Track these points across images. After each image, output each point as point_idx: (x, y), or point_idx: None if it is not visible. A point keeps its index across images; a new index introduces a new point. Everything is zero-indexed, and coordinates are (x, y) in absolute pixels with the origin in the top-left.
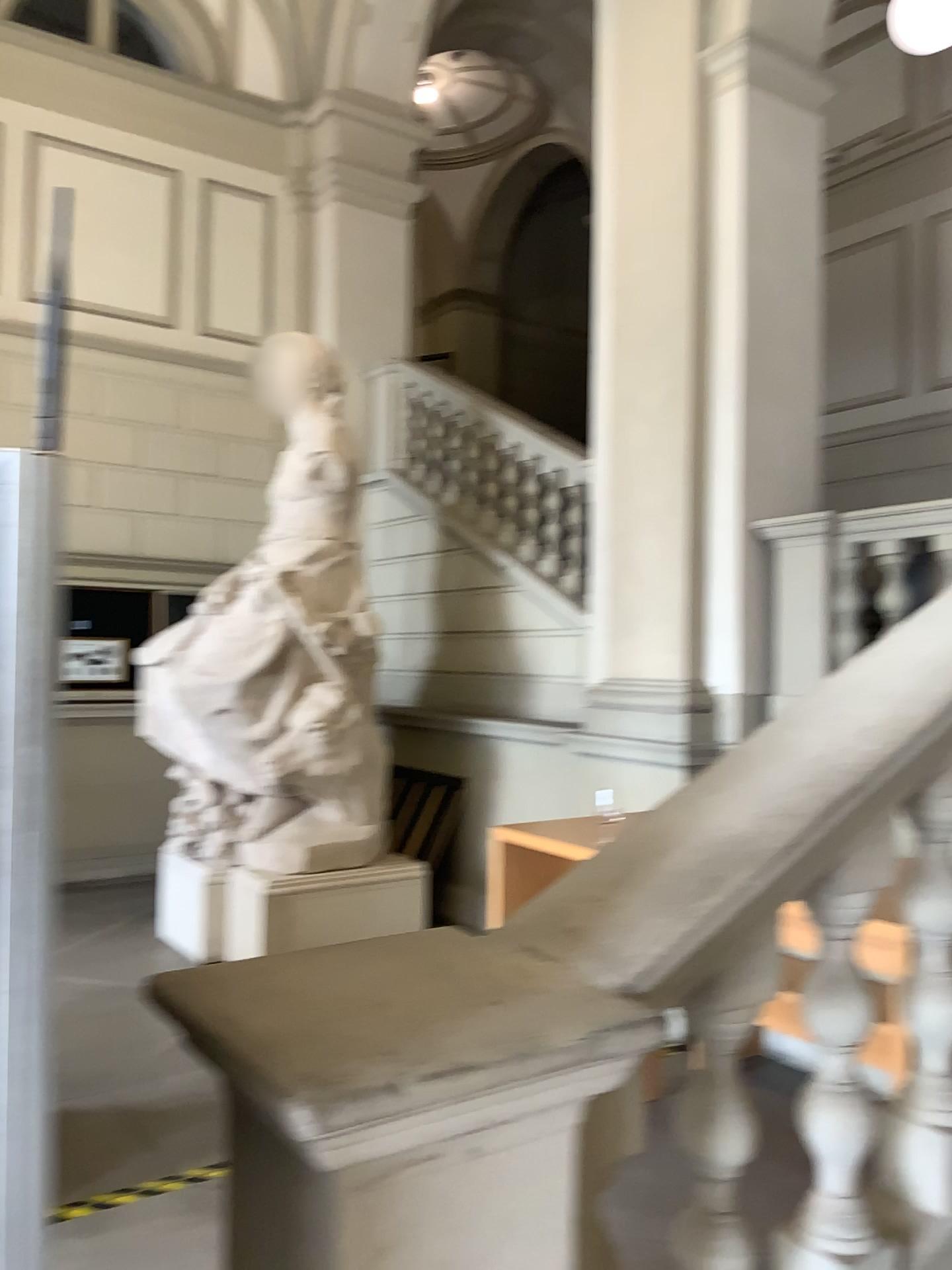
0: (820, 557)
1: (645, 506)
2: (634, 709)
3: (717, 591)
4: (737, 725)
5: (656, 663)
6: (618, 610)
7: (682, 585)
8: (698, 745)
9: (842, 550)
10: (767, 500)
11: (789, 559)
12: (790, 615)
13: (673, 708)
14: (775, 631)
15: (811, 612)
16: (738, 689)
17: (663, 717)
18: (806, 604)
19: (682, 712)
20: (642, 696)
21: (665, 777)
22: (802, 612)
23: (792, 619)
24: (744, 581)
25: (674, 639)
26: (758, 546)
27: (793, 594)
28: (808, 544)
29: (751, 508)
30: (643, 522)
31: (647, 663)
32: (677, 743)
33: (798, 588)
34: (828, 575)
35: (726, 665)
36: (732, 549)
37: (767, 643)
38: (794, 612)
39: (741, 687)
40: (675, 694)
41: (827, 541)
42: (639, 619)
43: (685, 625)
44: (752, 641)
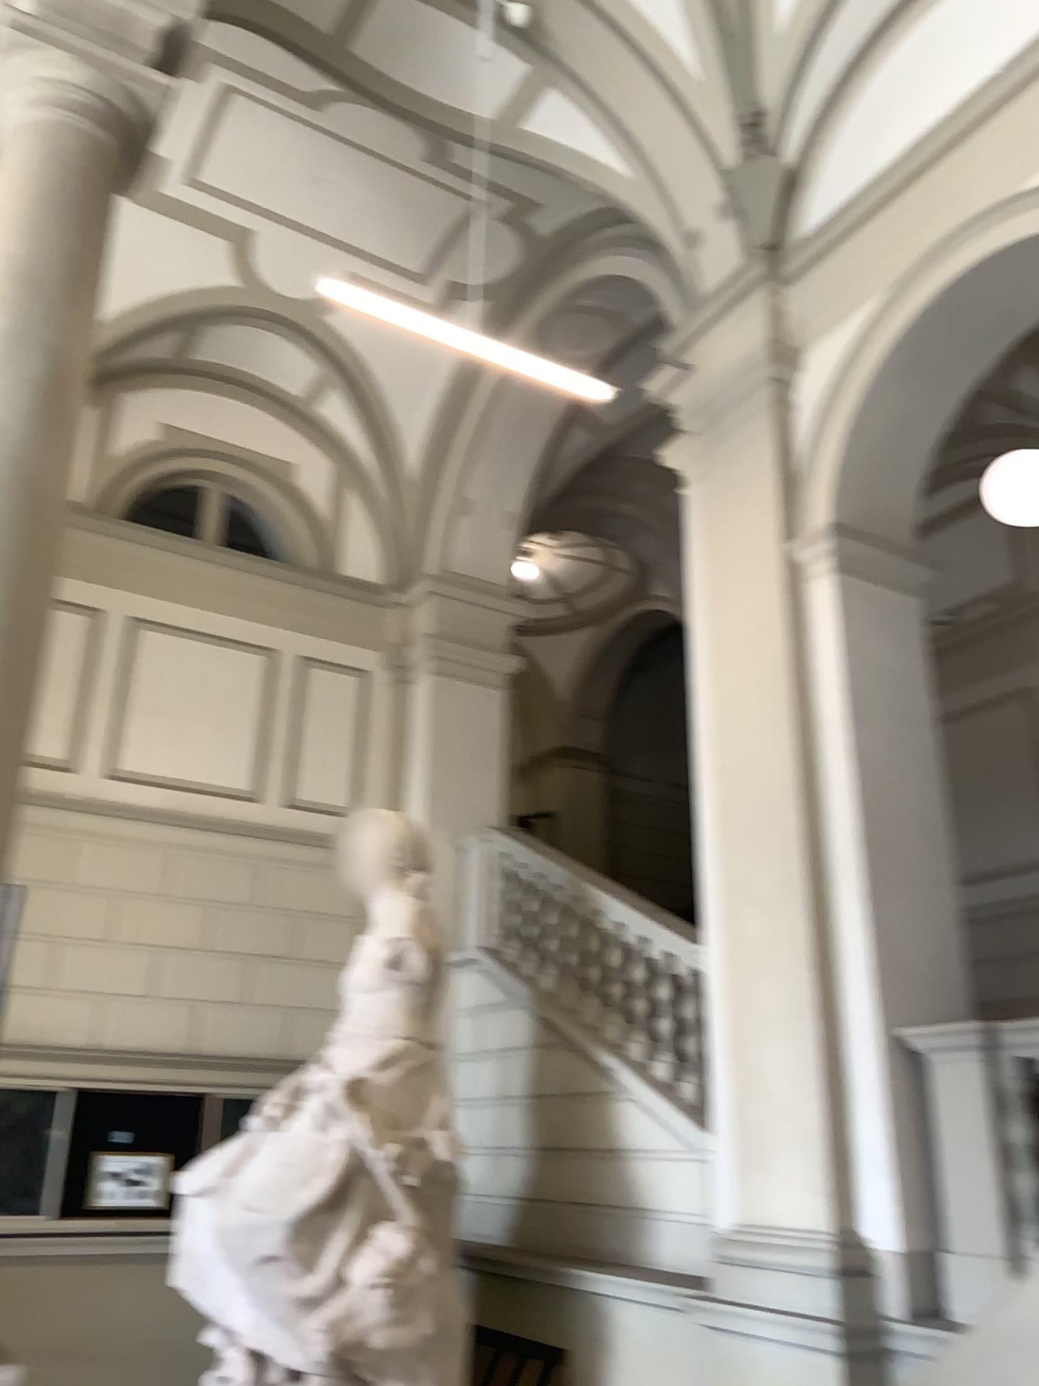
0: (978, 1073)
1: (765, 1007)
2: (769, 1268)
3: (858, 1113)
4: (900, 1294)
5: (792, 1206)
6: (741, 1135)
7: (816, 1105)
8: (853, 1321)
9: (1002, 1063)
10: (907, 999)
11: (940, 1074)
12: (950, 1145)
13: (817, 1269)
14: (934, 1165)
15: (975, 1142)
16: (896, 1243)
17: (805, 1281)
18: (968, 1132)
19: (829, 1275)
20: (778, 1251)
21: (814, 1366)
22: (964, 1142)
23: (953, 1150)
24: (889, 1100)
25: (811, 1175)
26: (902, 1056)
27: (951, 1118)
28: (960, 1055)
29: (889, 1010)
30: (764, 1027)
31: (781, 1205)
32: (826, 1318)
33: (955, 1111)
34: (989, 1095)
35: (879, 1211)
36: (871, 1060)
37: (926, 1181)
38: (955, 1142)
39: (900, 1240)
40: (819, 1250)
41: (983, 1053)
42: (767, 1148)
43: (824, 1157)
44: (907, 1178)
